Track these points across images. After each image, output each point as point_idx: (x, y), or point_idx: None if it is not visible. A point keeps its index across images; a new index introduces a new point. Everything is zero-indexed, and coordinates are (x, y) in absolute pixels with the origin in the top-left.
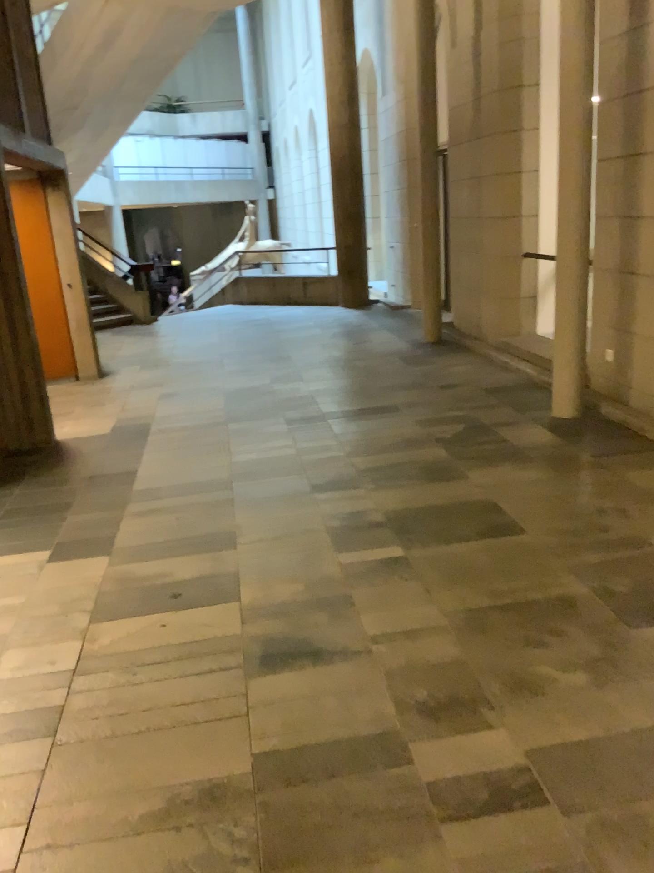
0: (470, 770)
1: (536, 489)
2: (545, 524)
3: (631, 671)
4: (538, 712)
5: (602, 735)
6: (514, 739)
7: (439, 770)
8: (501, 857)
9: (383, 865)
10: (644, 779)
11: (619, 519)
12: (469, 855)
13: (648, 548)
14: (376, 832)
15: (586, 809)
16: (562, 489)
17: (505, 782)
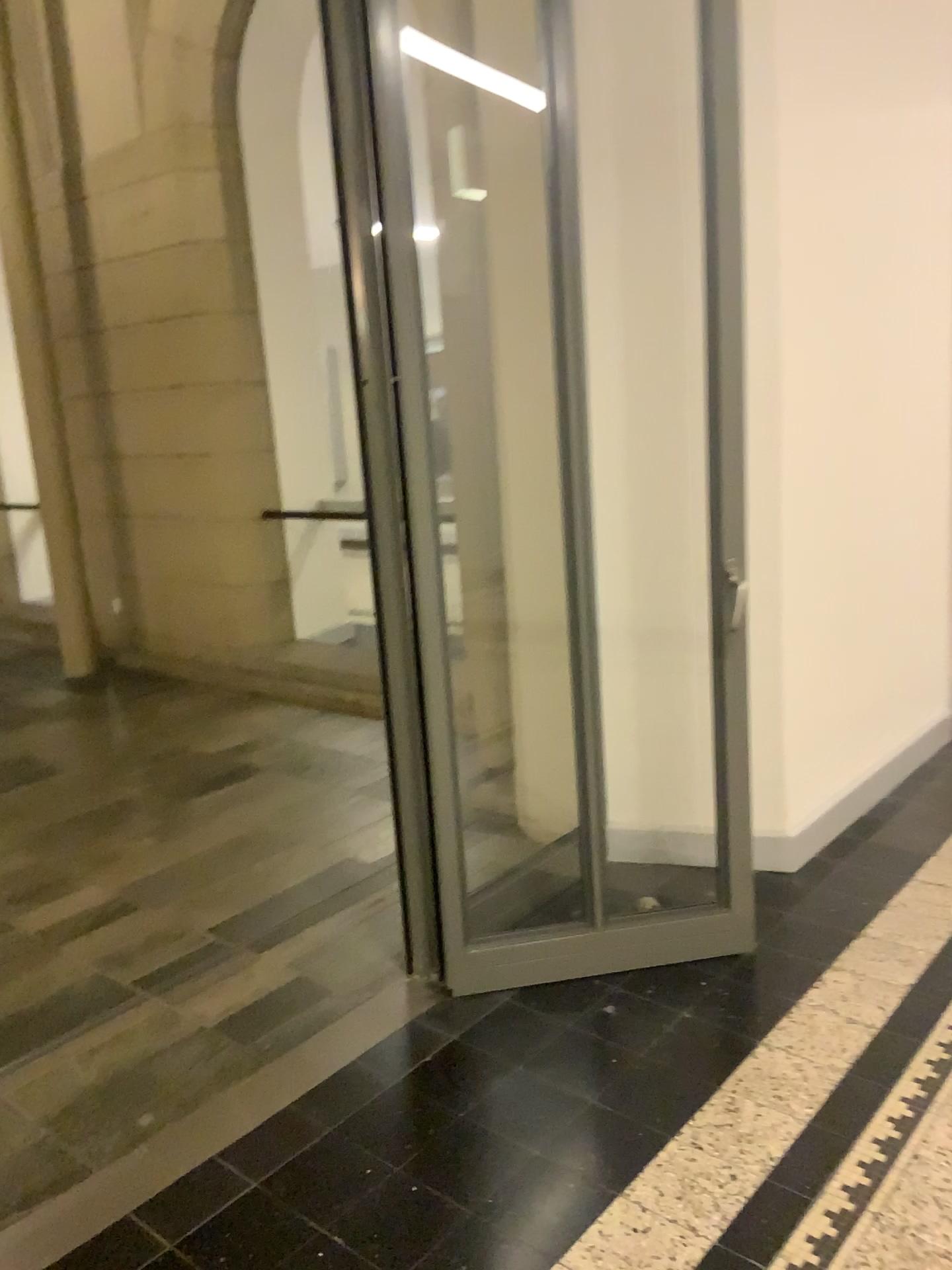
0: (71, 913)
1: (68, 737)
2: (87, 760)
3: (188, 825)
4: (117, 868)
5: (173, 863)
6: (102, 887)
7: (43, 922)
8: (112, 941)
9: (16, 981)
10: (208, 873)
11: (157, 740)
12: (86, 950)
13: (188, 753)
14: (0, 969)
15: (169, 899)
16: (96, 732)
17: (103, 908)
